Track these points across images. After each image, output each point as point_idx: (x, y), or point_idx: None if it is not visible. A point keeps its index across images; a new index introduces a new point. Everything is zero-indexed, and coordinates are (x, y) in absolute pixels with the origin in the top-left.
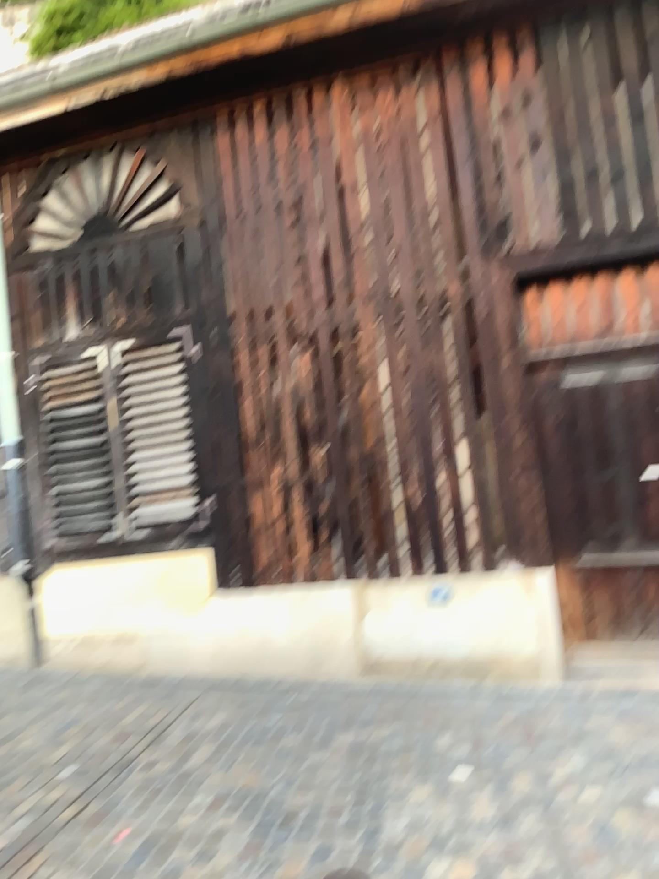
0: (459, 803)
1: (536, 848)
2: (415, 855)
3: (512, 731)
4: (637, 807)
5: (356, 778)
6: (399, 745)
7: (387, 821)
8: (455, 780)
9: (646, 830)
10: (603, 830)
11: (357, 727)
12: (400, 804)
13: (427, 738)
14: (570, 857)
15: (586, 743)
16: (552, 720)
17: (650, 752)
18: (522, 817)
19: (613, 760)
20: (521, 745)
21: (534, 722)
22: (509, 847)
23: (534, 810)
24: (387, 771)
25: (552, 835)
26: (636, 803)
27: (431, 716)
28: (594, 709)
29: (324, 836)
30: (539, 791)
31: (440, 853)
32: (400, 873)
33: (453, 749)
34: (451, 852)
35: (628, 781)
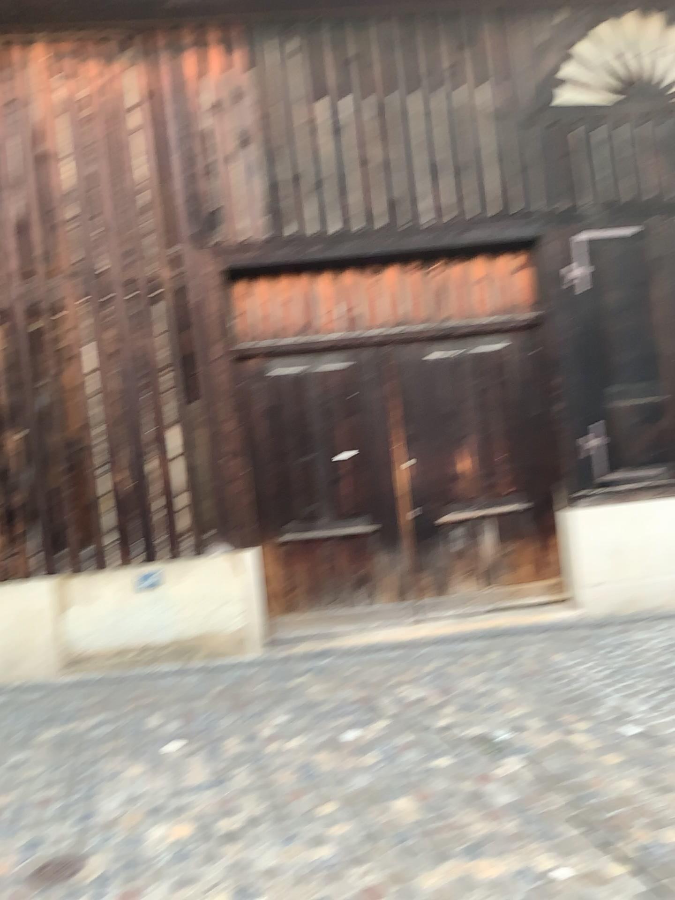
0: (175, 775)
1: (250, 798)
2: (134, 827)
3: (222, 704)
4: (335, 749)
5: (65, 771)
6: (110, 733)
7: (104, 803)
8: (170, 755)
9: (342, 767)
10: (307, 773)
11: (63, 723)
12: (115, 786)
13: (138, 723)
14: (279, 800)
15: (289, 705)
16: (259, 690)
17: (343, 704)
18: (235, 775)
19: (313, 715)
20: (231, 715)
21: (242, 694)
22: (225, 802)
23: (245, 768)
24: (100, 759)
25: (263, 784)
26: (334, 747)
27: (141, 702)
28: (295, 676)
29: (35, 831)
30: (249, 751)
31: (159, 821)
32: (120, 846)
33: (165, 729)
34: (170, 817)
35: (326, 730)
